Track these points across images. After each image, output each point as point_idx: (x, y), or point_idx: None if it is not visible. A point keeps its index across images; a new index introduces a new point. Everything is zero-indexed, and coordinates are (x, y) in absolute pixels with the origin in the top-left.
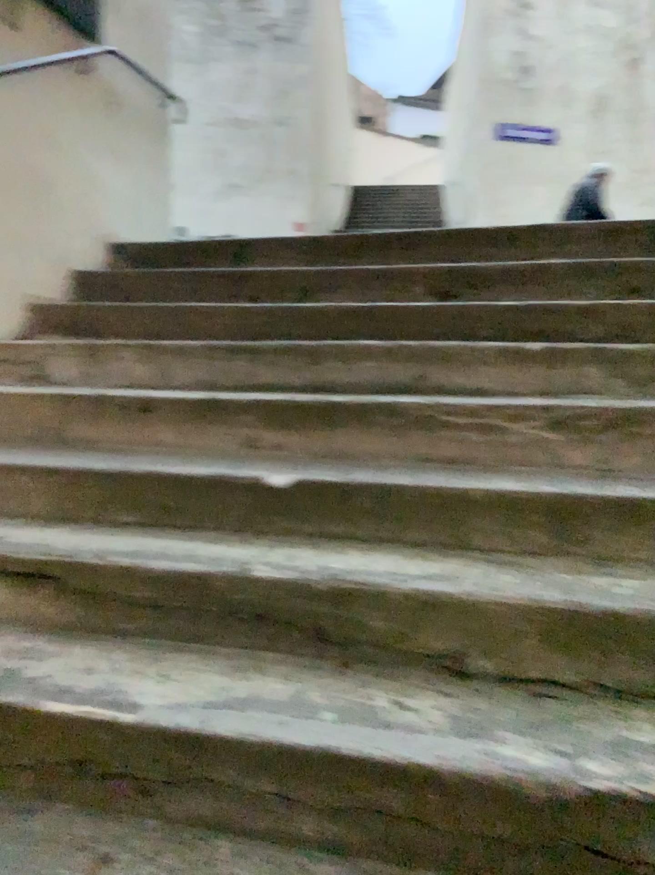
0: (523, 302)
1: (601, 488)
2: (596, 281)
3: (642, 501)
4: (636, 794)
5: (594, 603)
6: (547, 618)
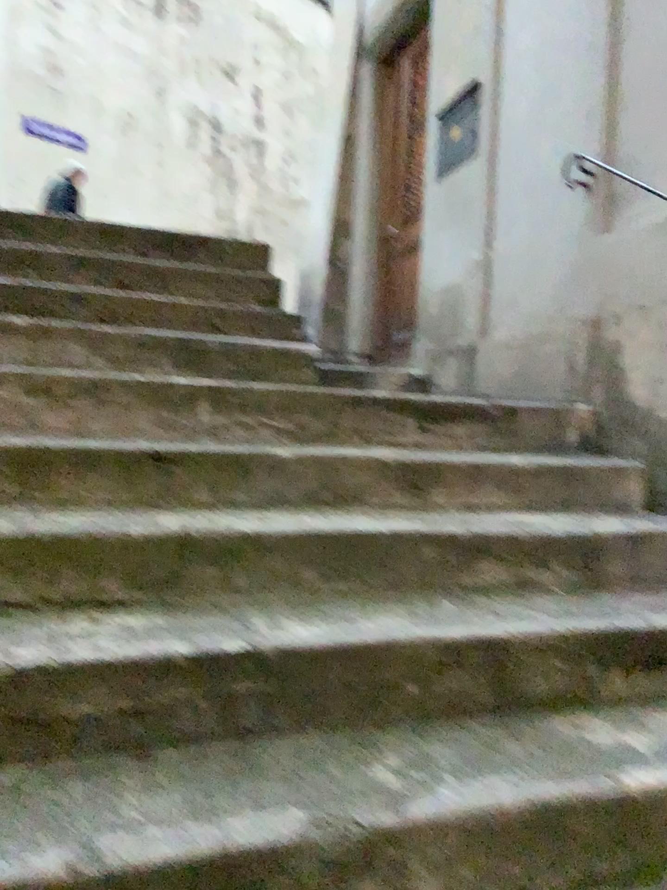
0: (17, 281)
1: (65, 439)
2: (90, 271)
3: (100, 449)
4: (56, 660)
5: (46, 529)
6: (1, 545)
